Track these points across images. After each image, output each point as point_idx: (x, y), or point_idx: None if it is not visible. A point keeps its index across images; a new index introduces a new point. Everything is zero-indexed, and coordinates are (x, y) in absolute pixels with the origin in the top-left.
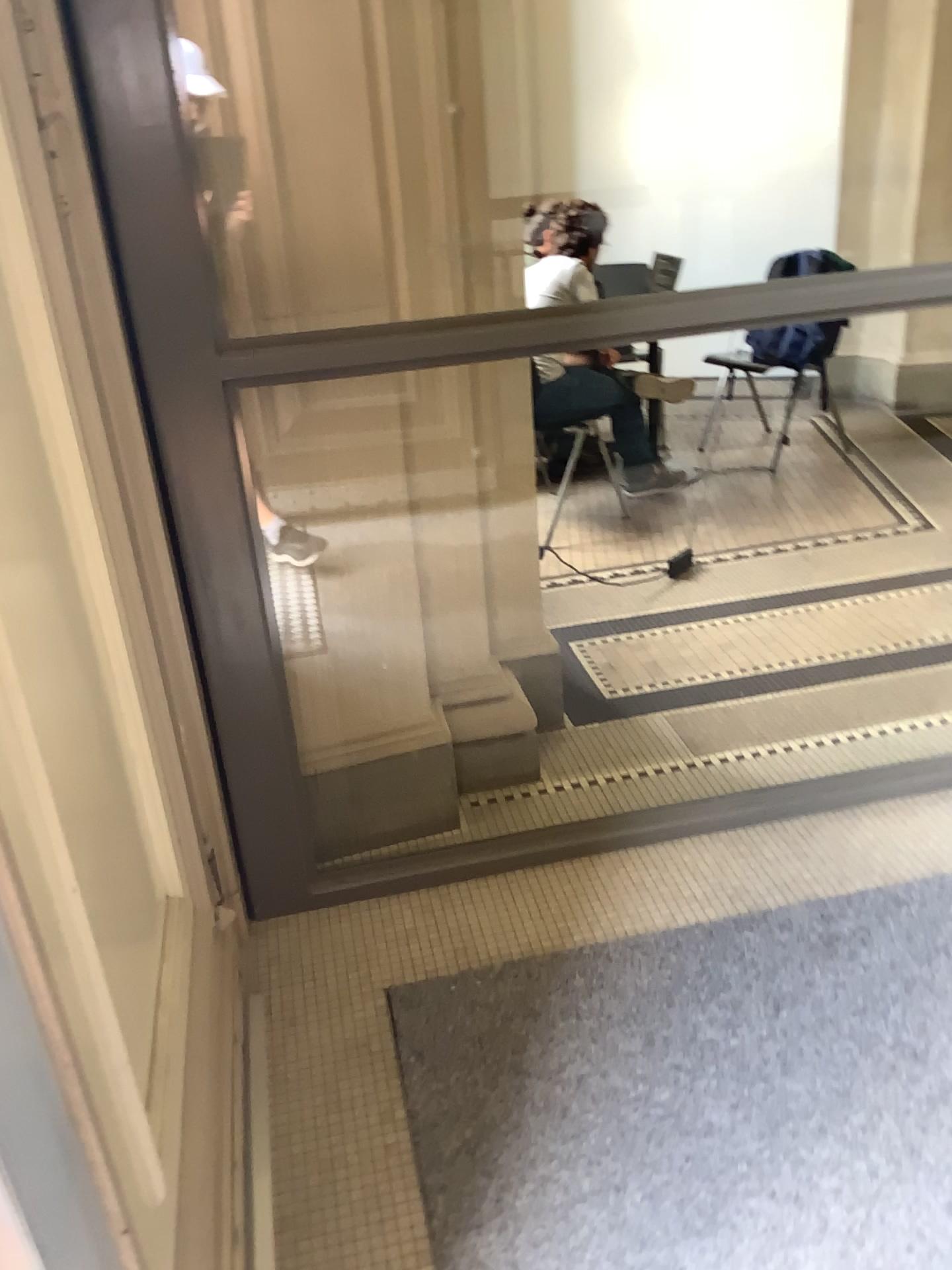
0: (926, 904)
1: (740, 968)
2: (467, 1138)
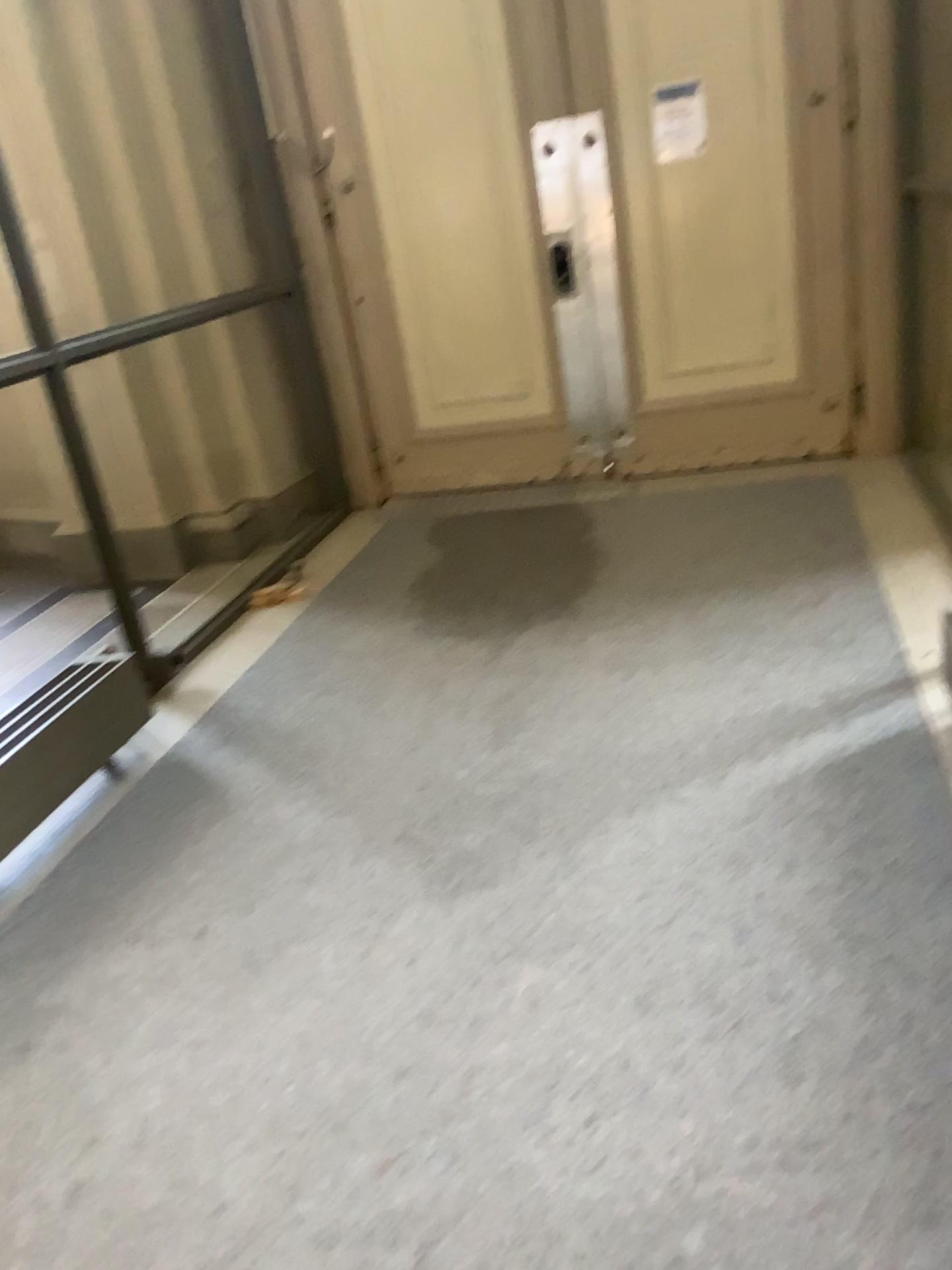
0: (842, 558)
1: (816, 522)
2: (754, 487)
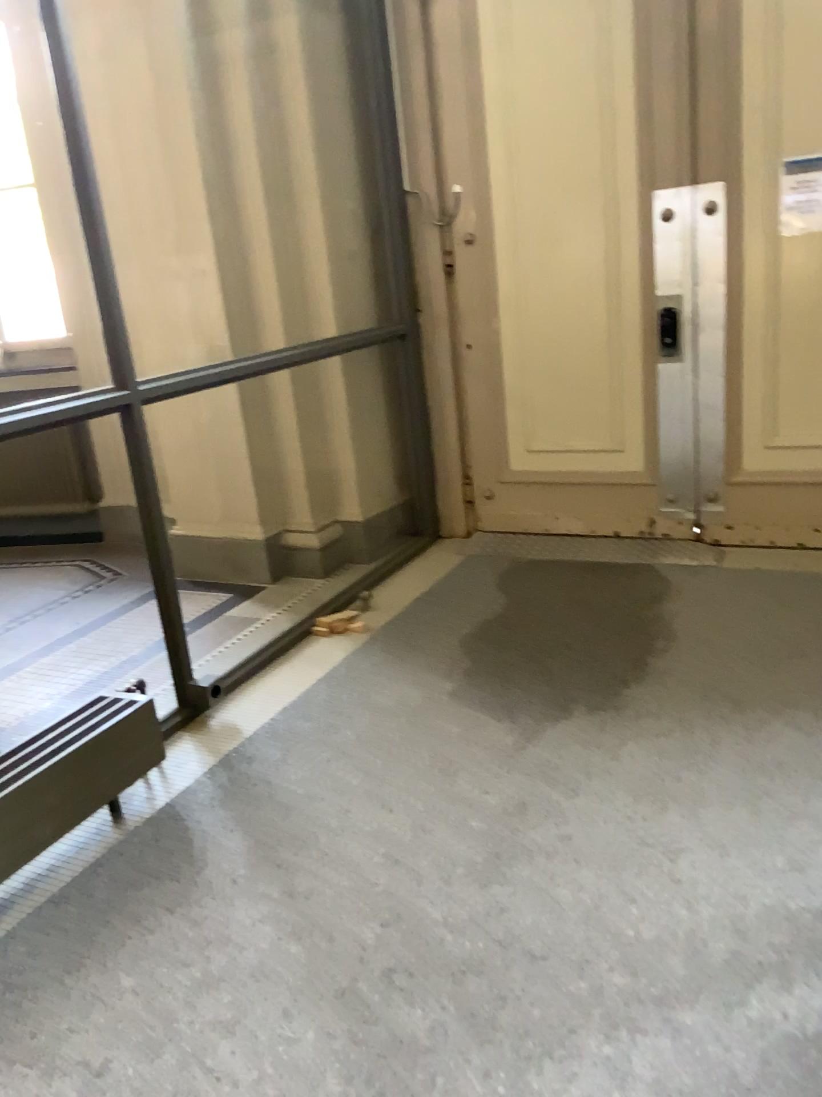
0: None
1: None
2: None
